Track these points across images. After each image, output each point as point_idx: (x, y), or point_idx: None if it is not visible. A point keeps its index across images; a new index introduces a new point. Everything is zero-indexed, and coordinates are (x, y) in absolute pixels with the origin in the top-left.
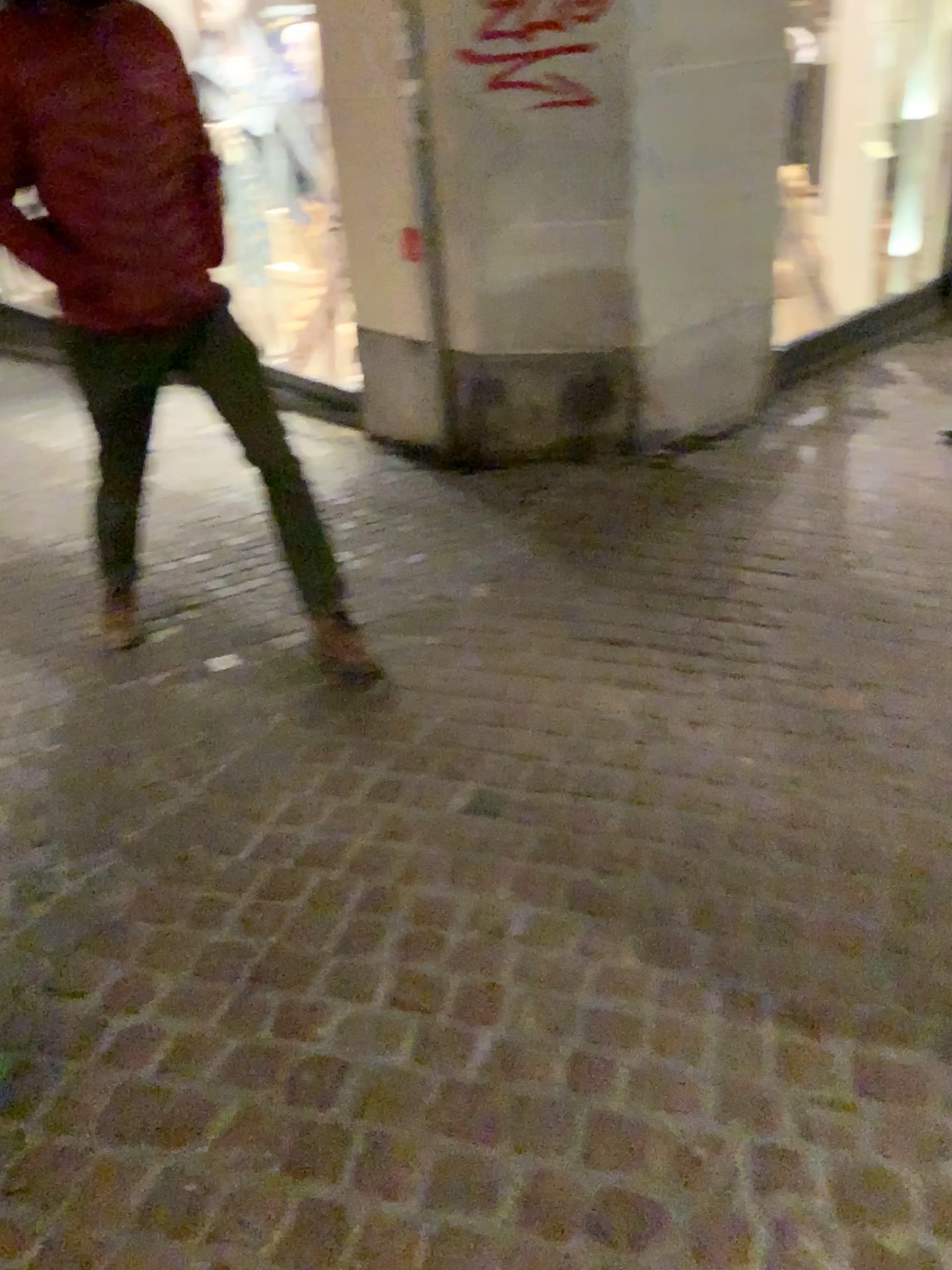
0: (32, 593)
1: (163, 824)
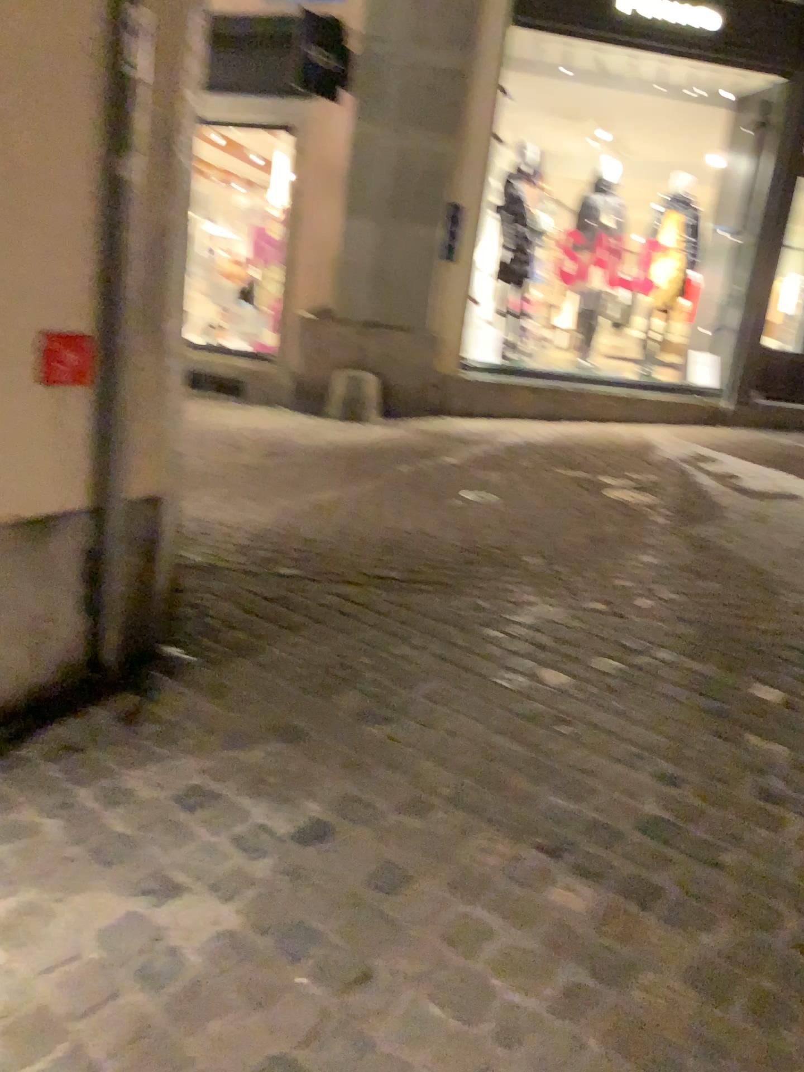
0: (796, 981)
1: None
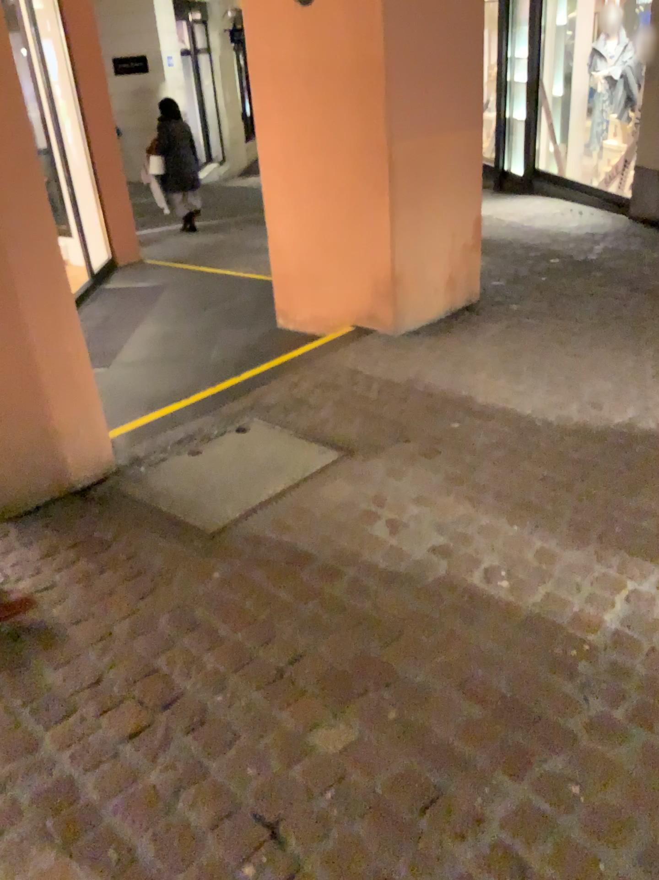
0: None
1: (528, 280)
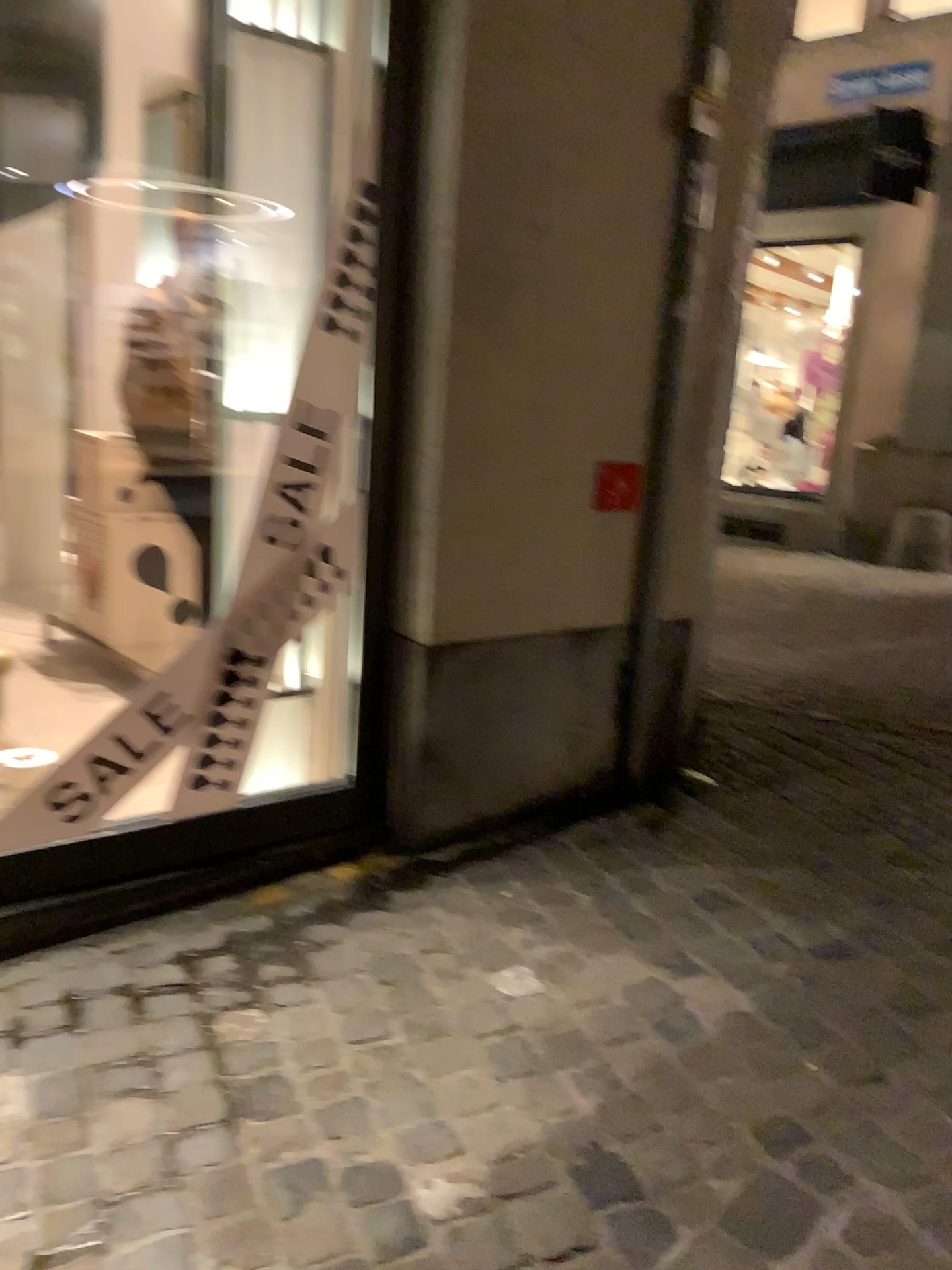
0: None
1: None
